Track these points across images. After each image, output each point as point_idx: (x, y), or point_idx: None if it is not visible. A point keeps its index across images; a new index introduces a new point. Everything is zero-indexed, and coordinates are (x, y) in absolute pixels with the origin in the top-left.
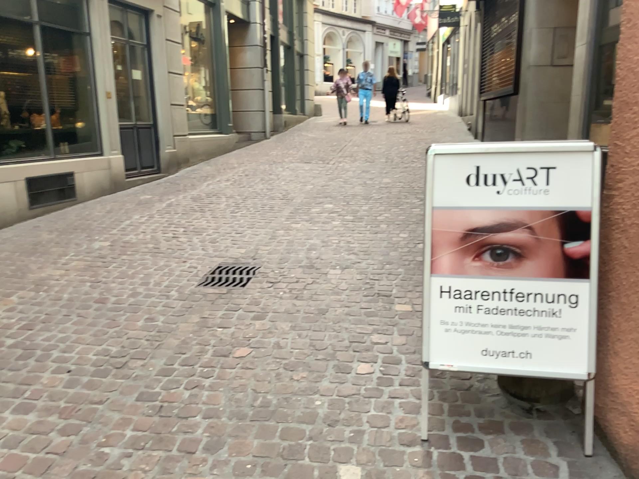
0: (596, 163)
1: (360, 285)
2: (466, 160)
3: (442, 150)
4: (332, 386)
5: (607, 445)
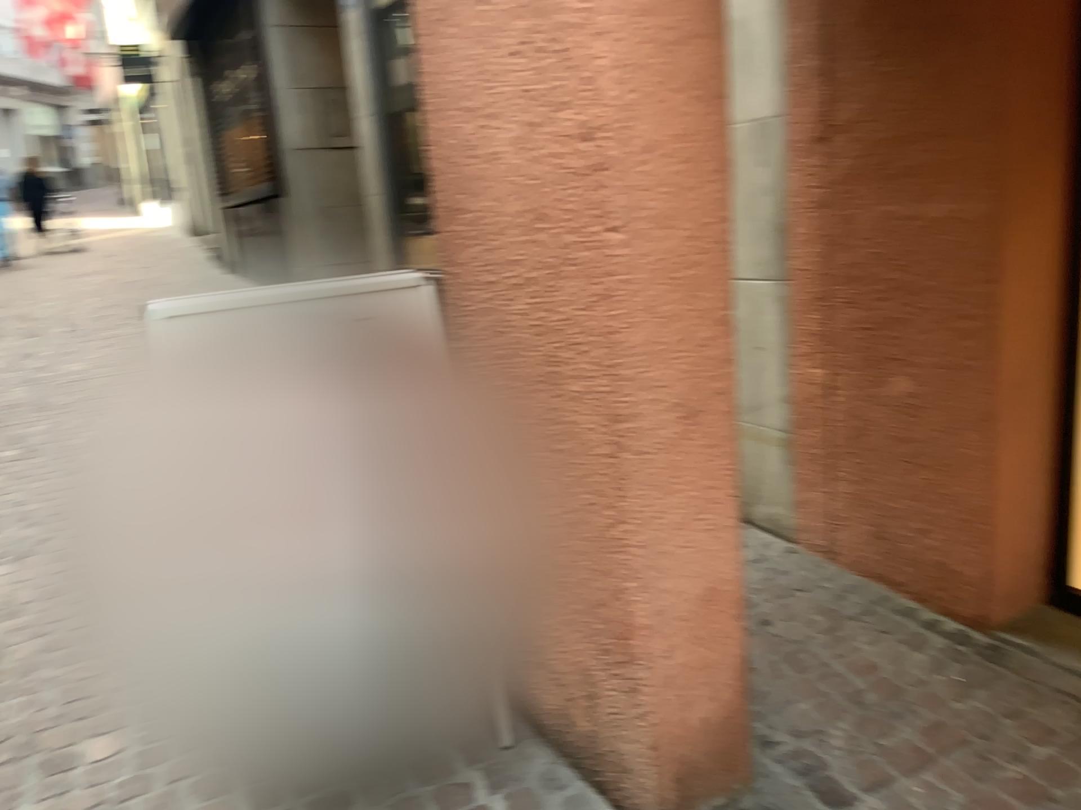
0: (428, 303)
1: (62, 580)
2: (226, 322)
3: (179, 310)
4: (43, 800)
5: (524, 721)
